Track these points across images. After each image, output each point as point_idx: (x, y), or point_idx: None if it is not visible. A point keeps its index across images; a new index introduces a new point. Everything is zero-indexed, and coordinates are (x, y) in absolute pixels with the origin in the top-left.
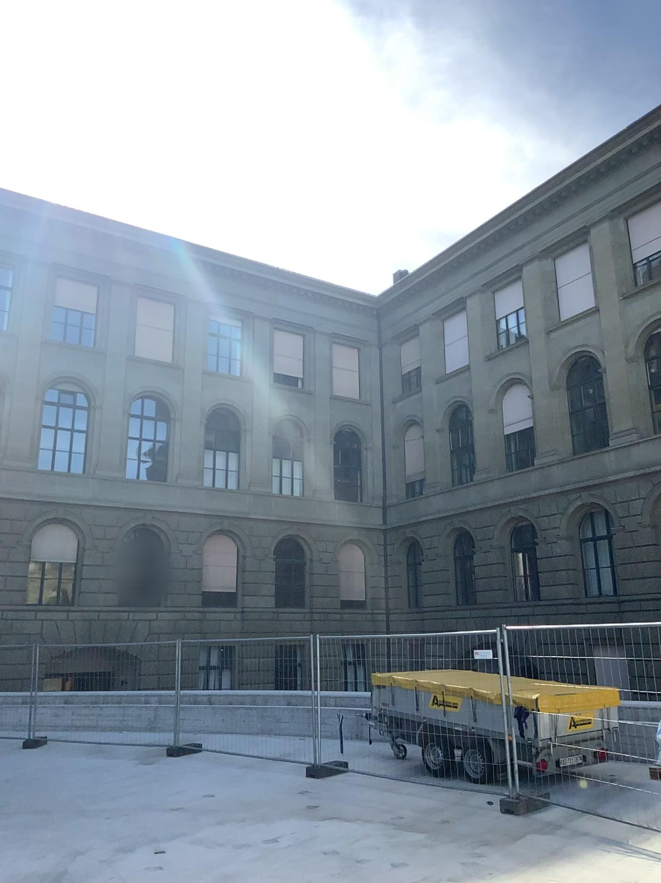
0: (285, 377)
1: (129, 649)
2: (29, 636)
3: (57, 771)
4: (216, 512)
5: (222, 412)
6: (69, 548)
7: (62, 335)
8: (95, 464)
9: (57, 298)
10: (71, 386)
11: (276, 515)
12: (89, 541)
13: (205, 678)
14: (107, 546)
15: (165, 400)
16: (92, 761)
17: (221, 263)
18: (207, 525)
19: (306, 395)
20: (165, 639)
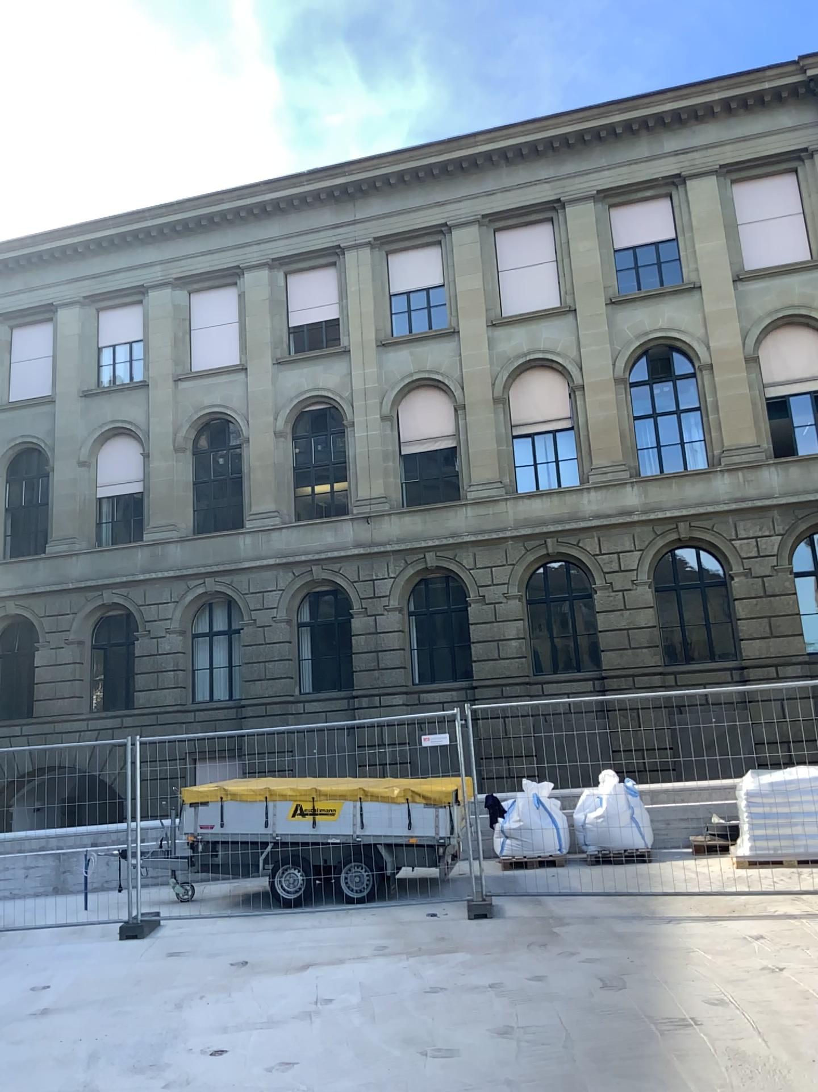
0: None
1: None
2: None
3: None
4: None
5: None
6: None
7: None
8: None
9: None
10: None
11: None
12: None
13: None
14: None
15: None
16: None
17: None
18: None
19: None
20: None
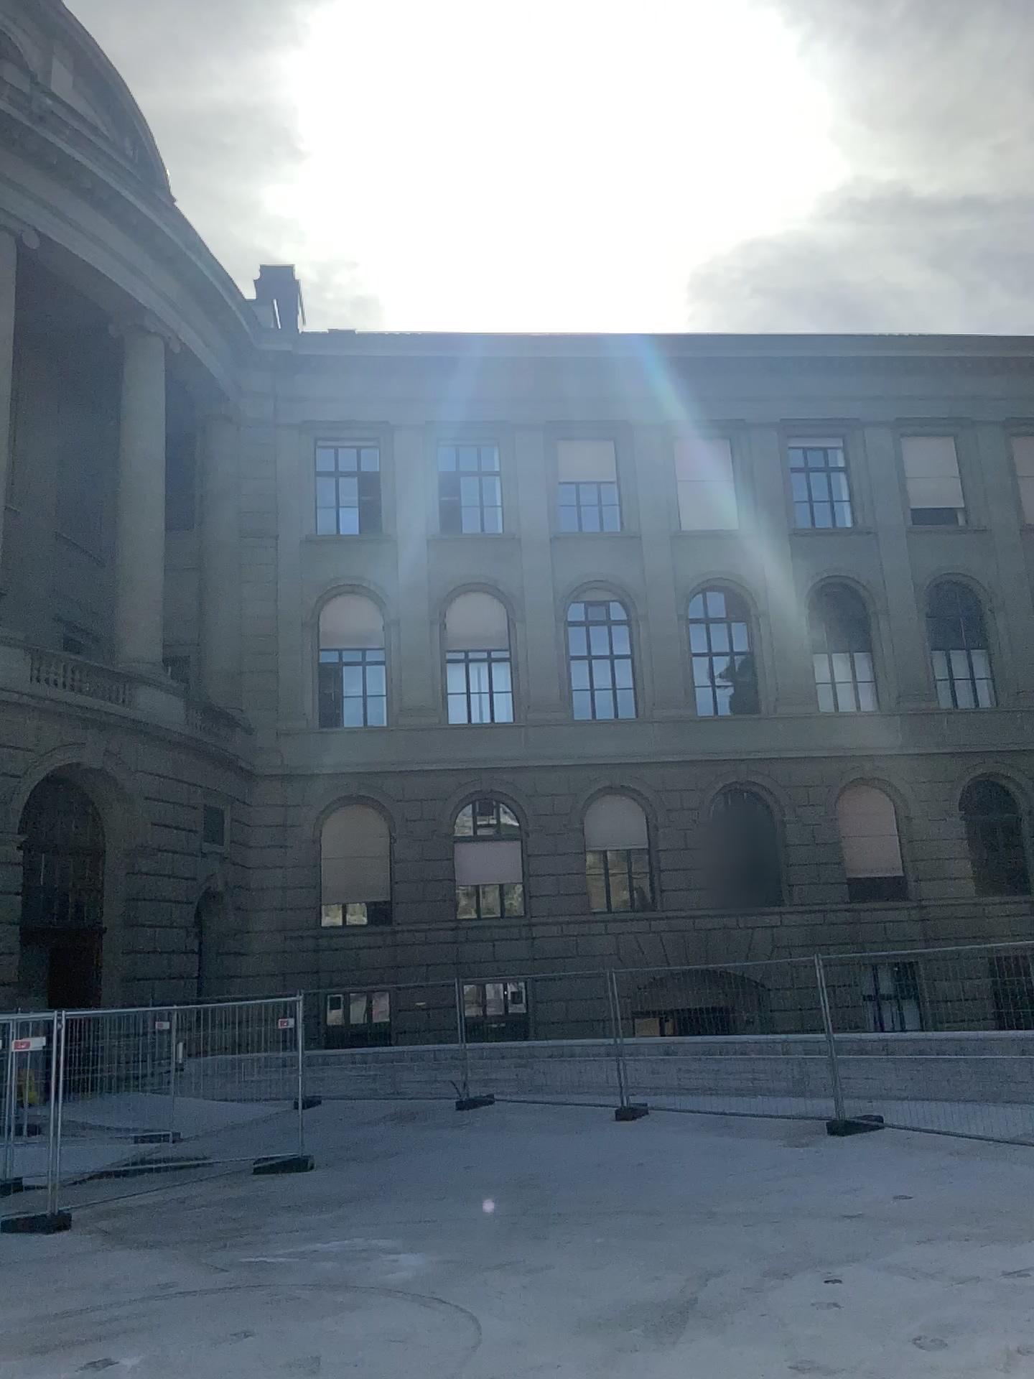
0: (928, 514)
1: (745, 973)
2: (600, 960)
3: (667, 1153)
4: (848, 751)
5: (831, 591)
6: (635, 829)
7: (574, 521)
8: (651, 700)
9: (559, 469)
10: (598, 592)
11: (950, 743)
12: (661, 816)
13: (872, 1013)
14: (689, 820)
15: (738, 587)
16: (717, 1140)
17: (790, 354)
18: (837, 771)
19: (971, 536)
20: (798, 955)
